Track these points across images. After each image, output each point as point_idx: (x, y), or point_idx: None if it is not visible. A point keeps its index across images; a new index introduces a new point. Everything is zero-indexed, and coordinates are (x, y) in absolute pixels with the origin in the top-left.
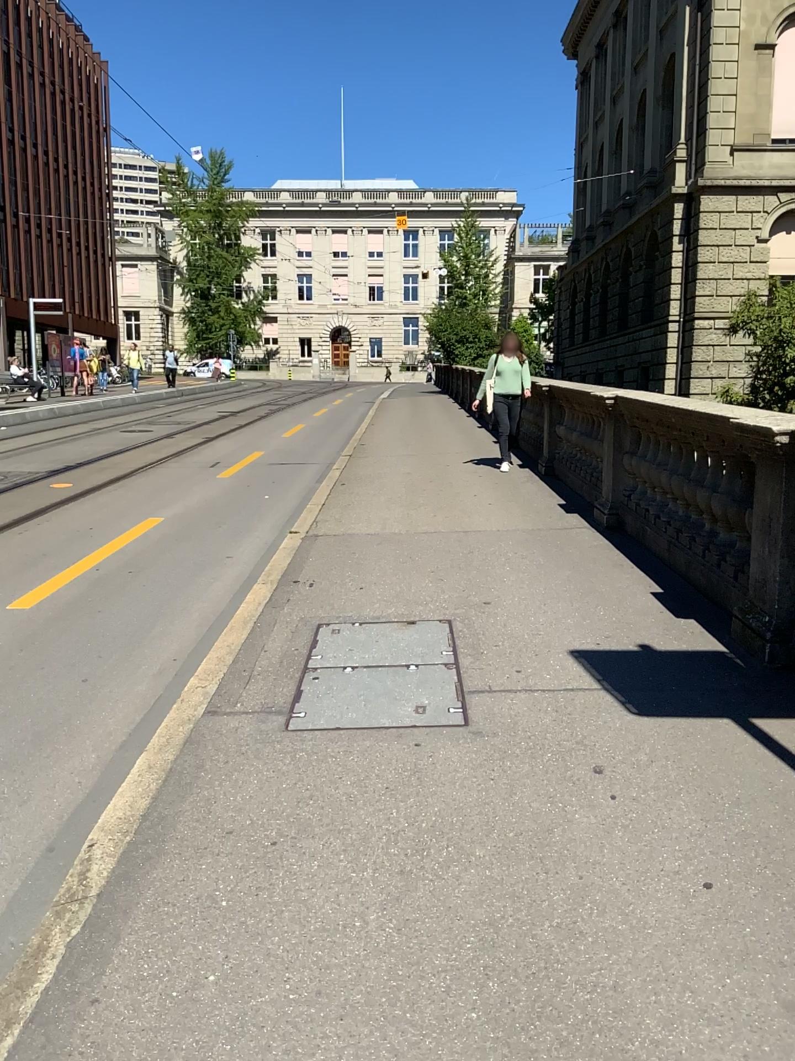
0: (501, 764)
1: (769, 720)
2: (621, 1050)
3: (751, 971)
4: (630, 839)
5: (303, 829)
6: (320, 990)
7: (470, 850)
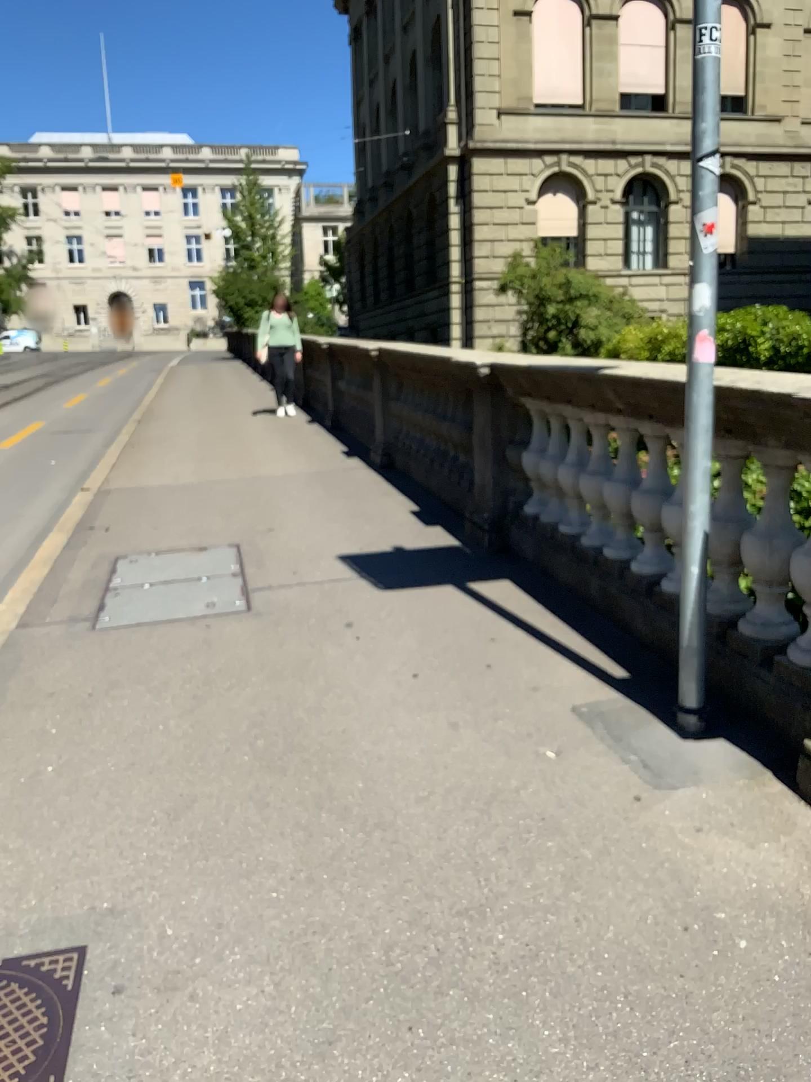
0: (274, 631)
1: (482, 584)
2: (343, 759)
3: (435, 713)
4: (366, 660)
5: (114, 685)
6: (134, 763)
7: (247, 681)
